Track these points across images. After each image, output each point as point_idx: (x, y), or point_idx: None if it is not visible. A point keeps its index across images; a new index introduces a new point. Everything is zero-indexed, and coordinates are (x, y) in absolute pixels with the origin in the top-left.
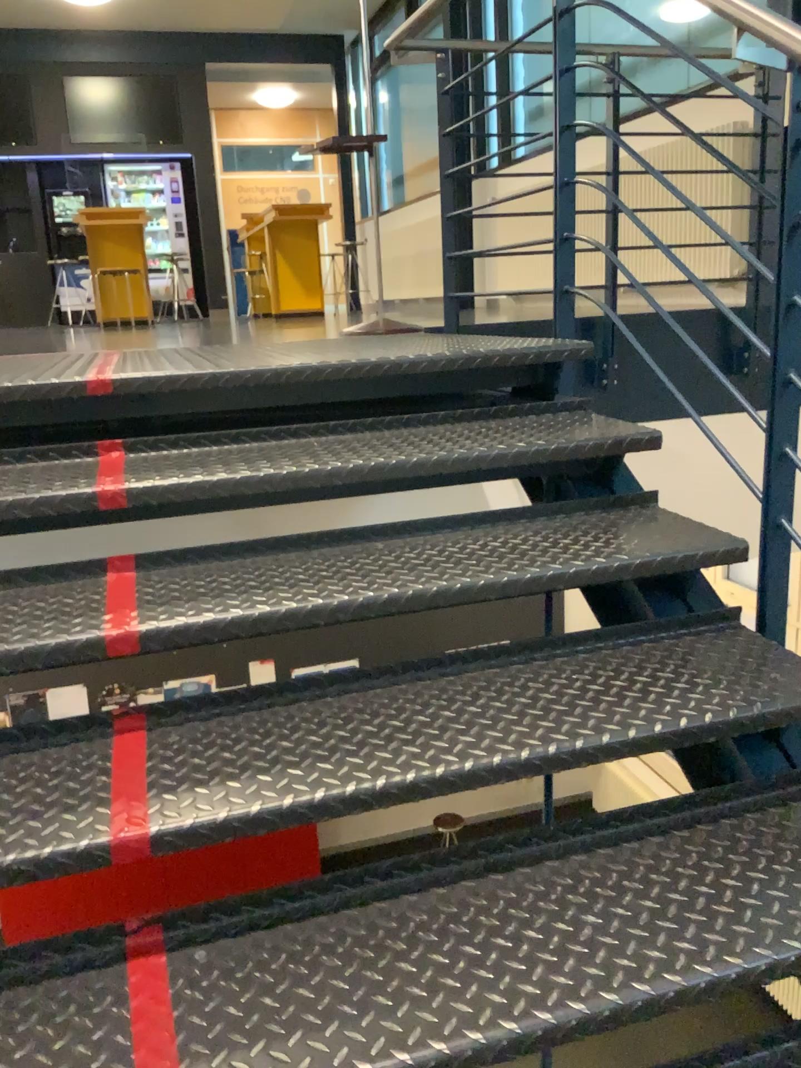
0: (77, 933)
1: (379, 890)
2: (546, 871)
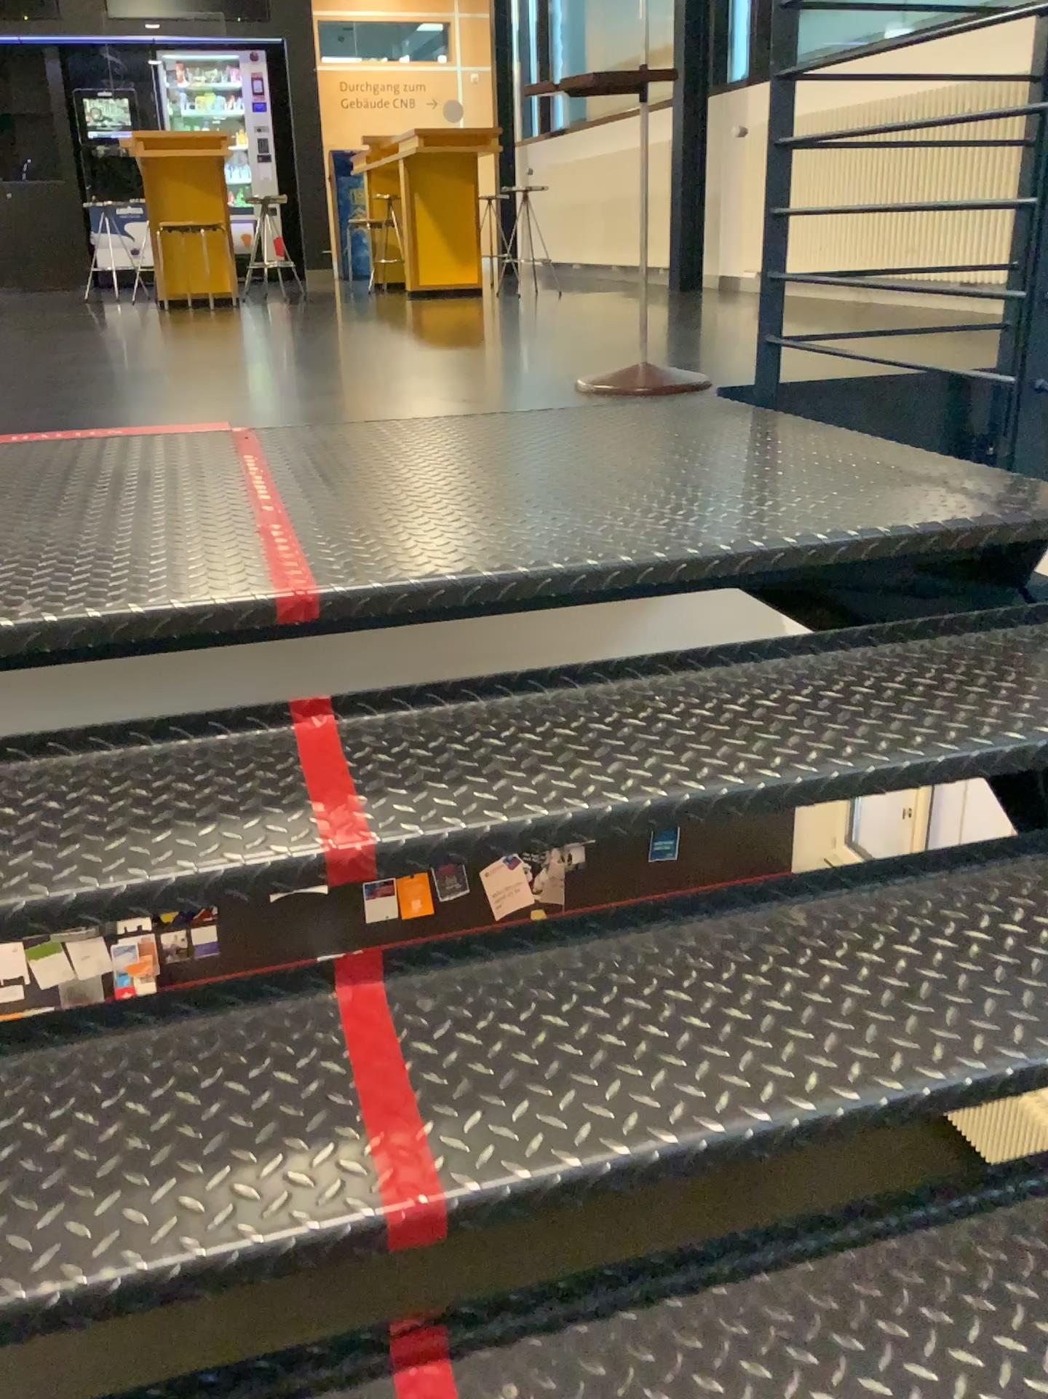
0: None
1: None
2: None
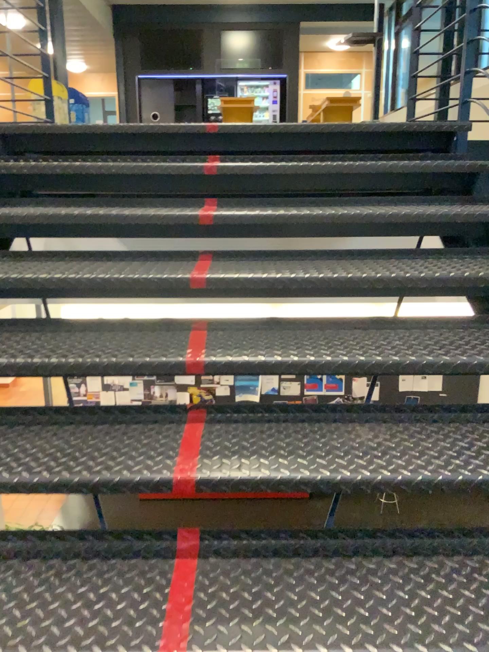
0: (176, 317)
1: (307, 325)
2: (387, 328)
